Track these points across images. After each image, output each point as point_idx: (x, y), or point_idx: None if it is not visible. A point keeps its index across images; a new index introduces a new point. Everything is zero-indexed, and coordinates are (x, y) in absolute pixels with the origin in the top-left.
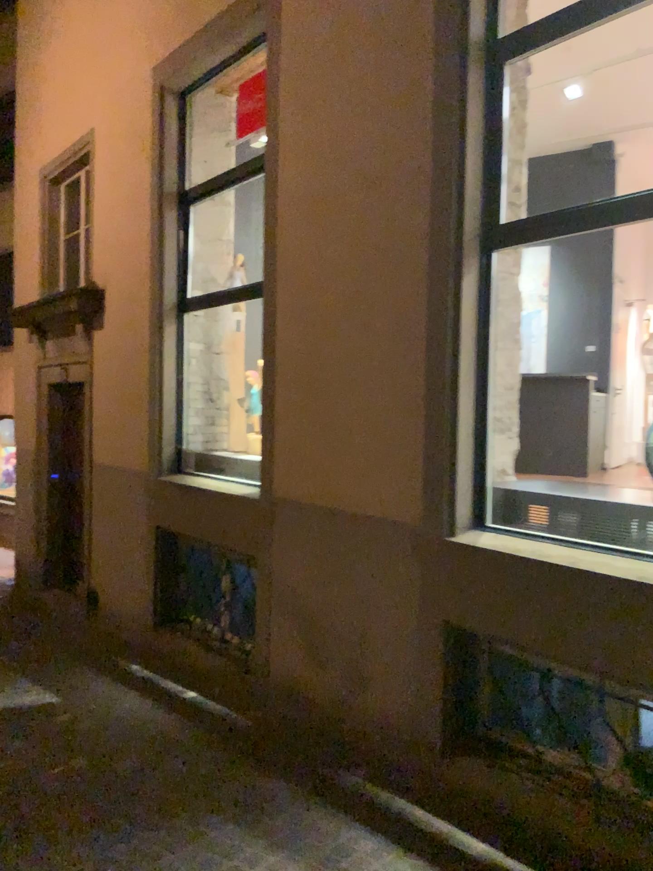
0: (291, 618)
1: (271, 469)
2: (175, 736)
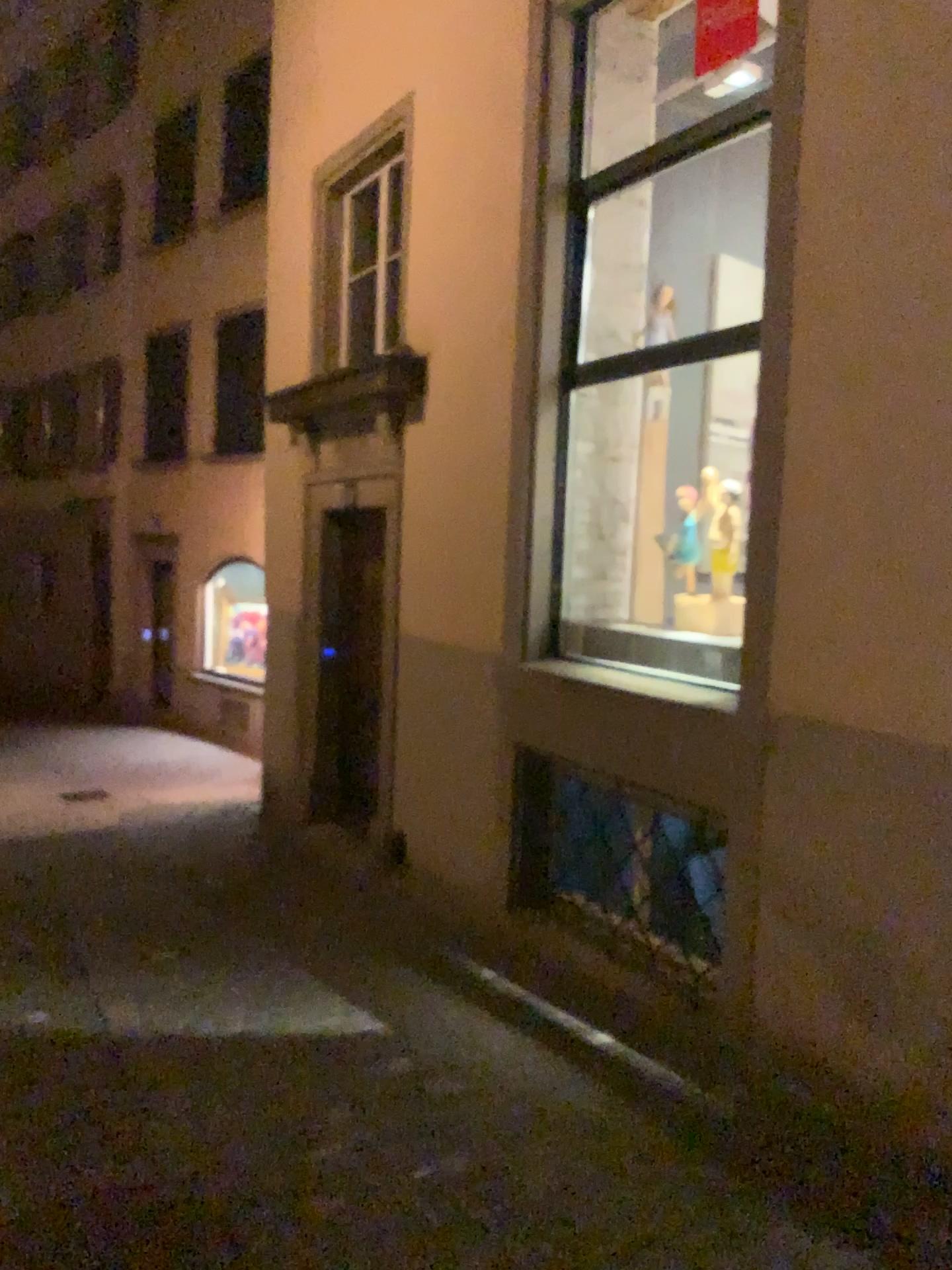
0: (802, 928)
1: (766, 661)
2: (609, 1123)
